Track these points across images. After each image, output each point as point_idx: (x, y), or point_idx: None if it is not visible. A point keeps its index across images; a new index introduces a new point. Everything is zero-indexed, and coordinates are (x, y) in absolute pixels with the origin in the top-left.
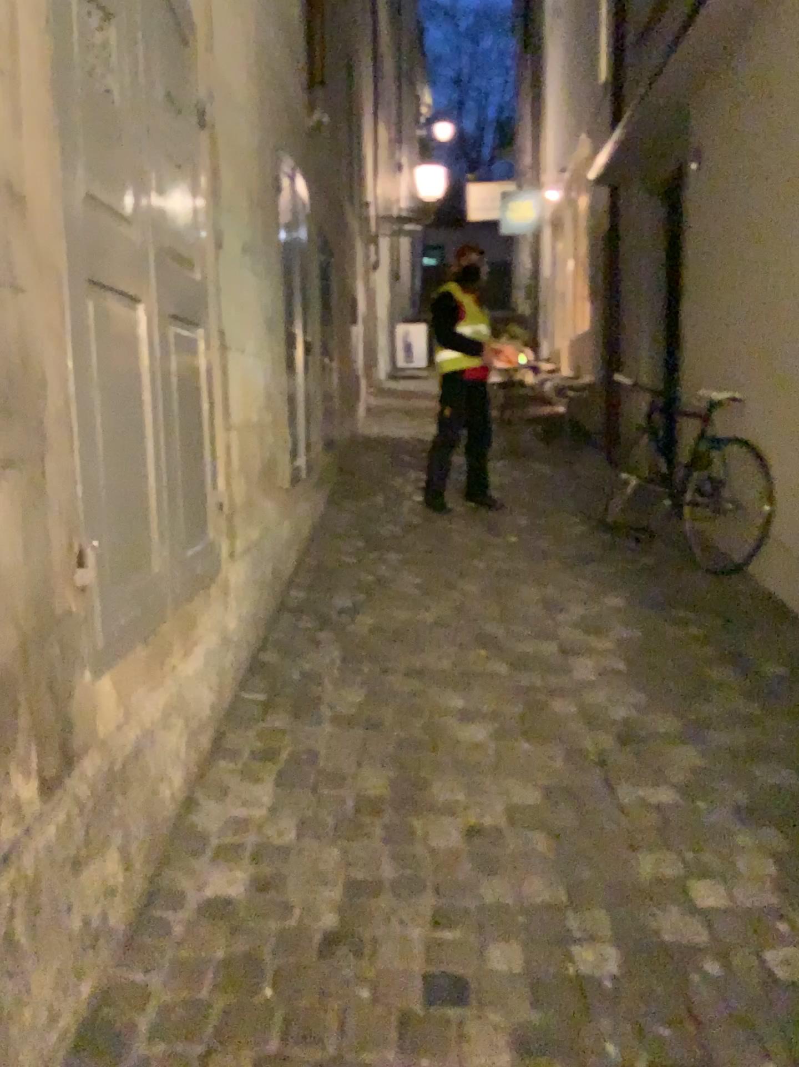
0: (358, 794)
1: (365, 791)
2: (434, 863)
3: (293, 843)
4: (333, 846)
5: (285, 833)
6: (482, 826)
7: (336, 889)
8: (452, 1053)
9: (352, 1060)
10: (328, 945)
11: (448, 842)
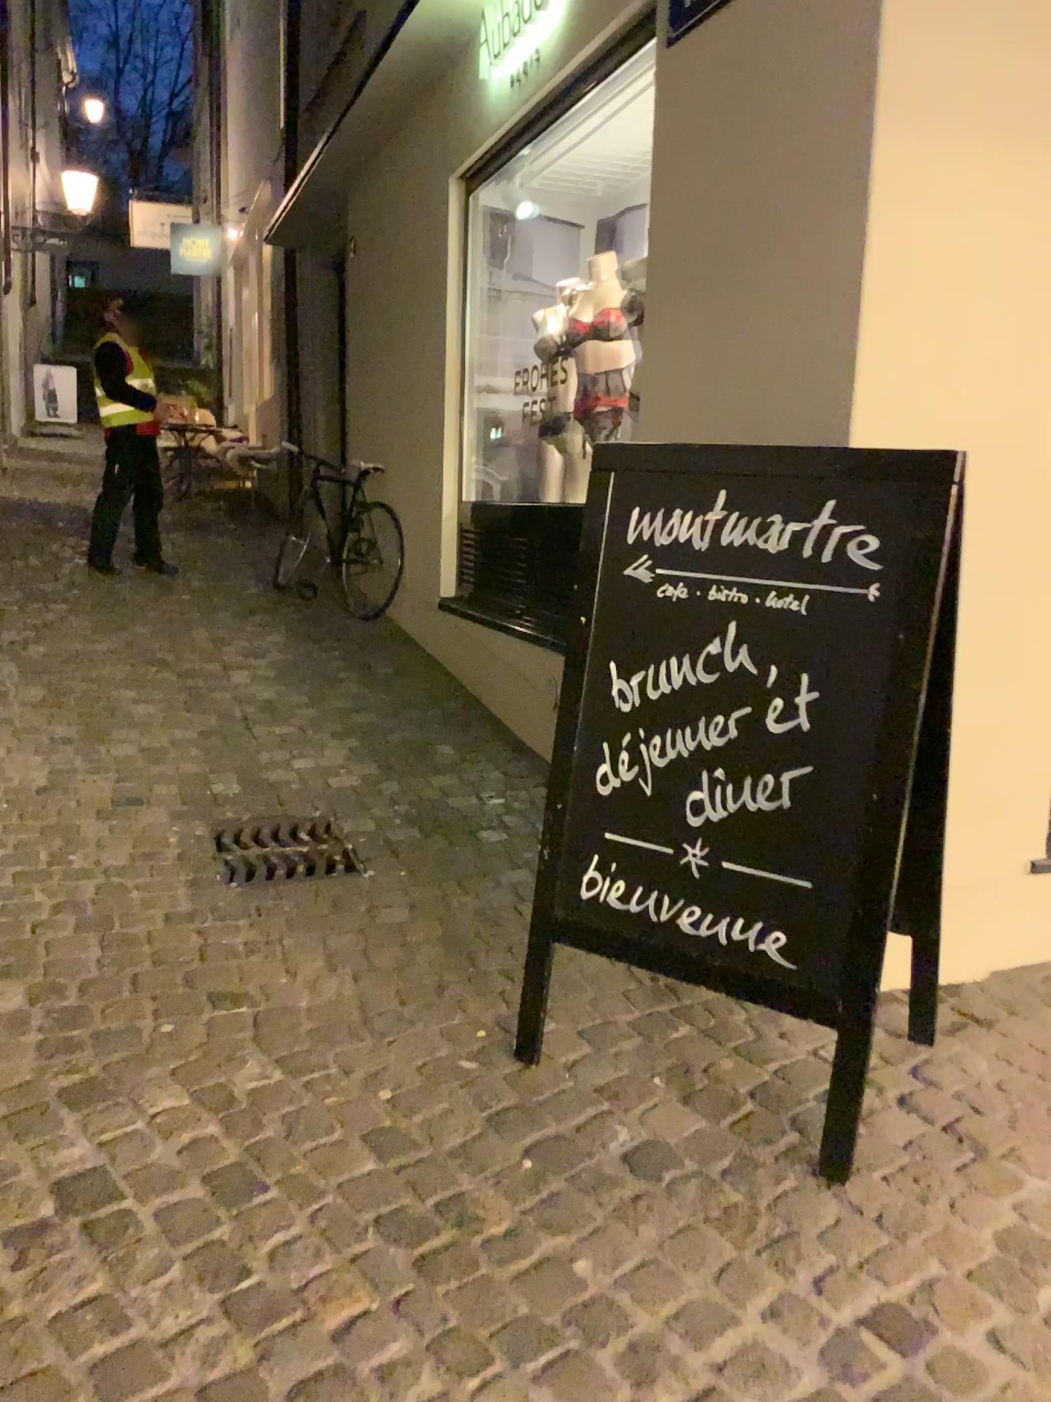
0: (55, 733)
1: (60, 731)
2: (117, 757)
3: (9, 752)
4: (41, 753)
5: (1, 749)
6: (152, 743)
7: (47, 768)
8: (133, 815)
9: (71, 818)
10: (46, 788)
11: (127, 749)
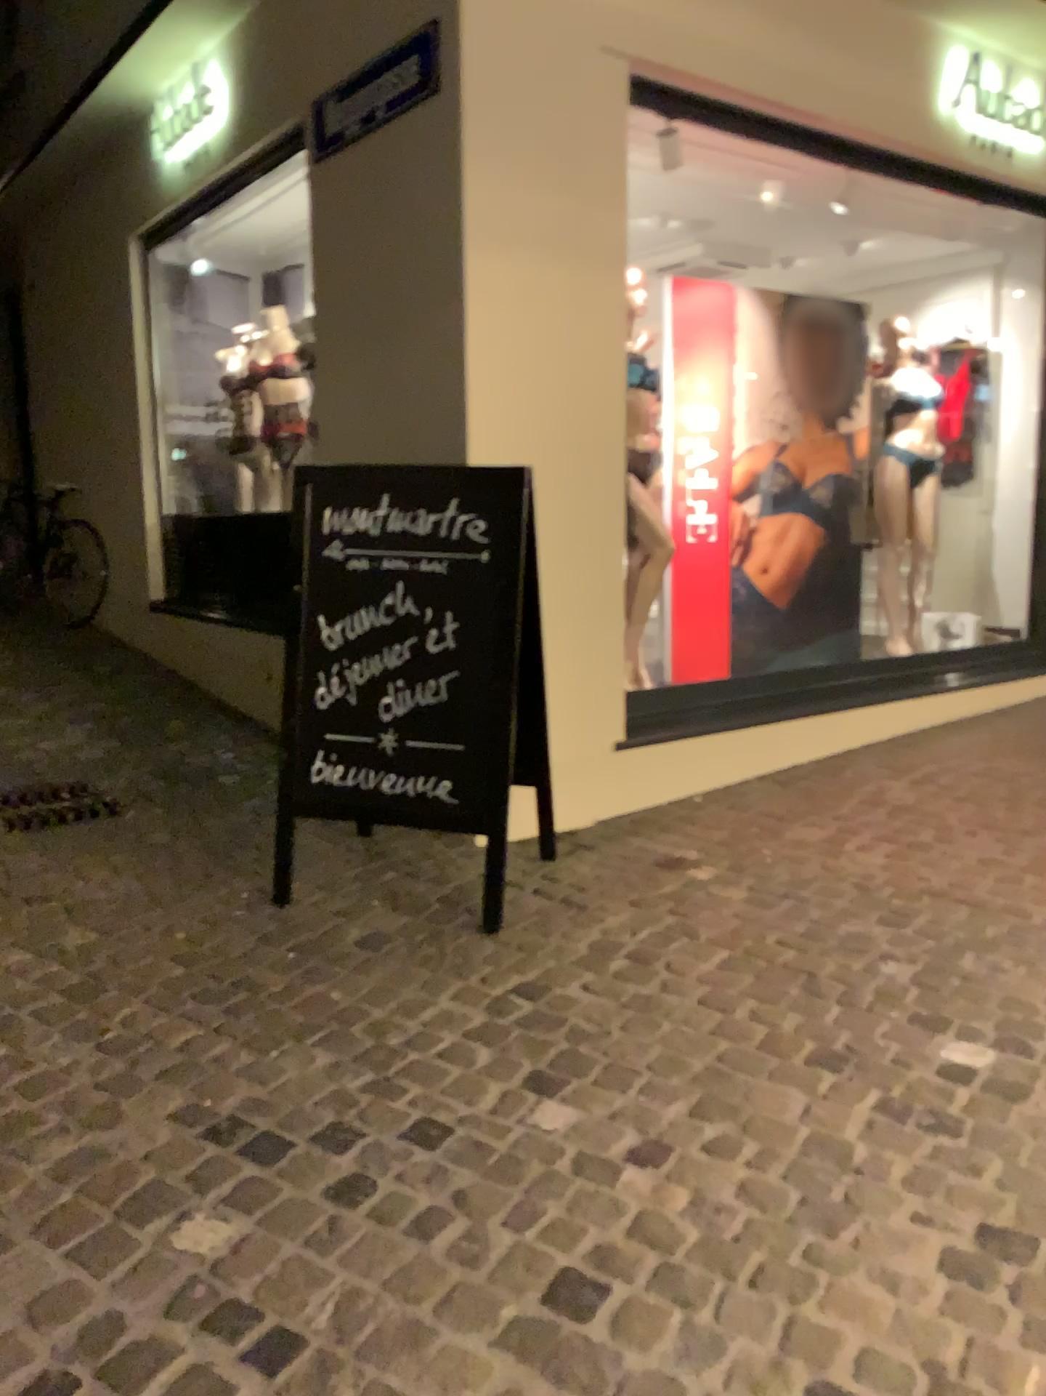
0: None
1: None
2: None
3: None
4: None
5: None
6: None
7: None
8: None
9: None
10: None
11: None
